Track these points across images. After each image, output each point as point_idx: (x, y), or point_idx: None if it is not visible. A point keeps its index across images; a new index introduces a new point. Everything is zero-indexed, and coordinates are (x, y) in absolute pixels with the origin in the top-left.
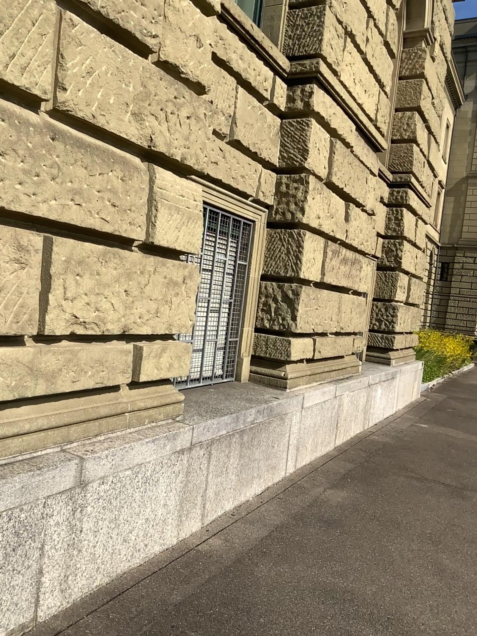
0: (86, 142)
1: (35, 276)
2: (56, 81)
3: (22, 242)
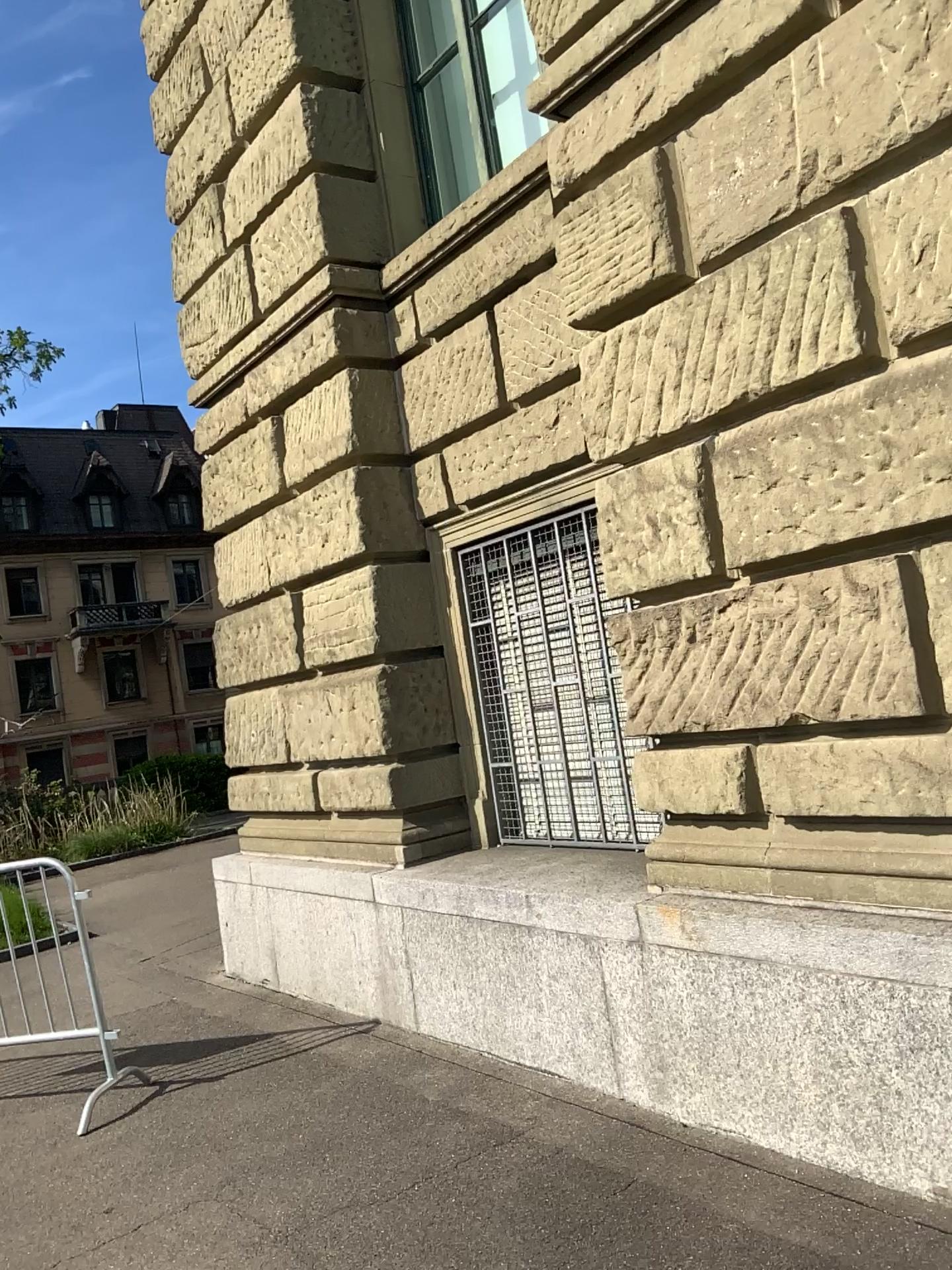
0: (926, 371)
1: (893, 623)
2: (859, 319)
3: (864, 579)
